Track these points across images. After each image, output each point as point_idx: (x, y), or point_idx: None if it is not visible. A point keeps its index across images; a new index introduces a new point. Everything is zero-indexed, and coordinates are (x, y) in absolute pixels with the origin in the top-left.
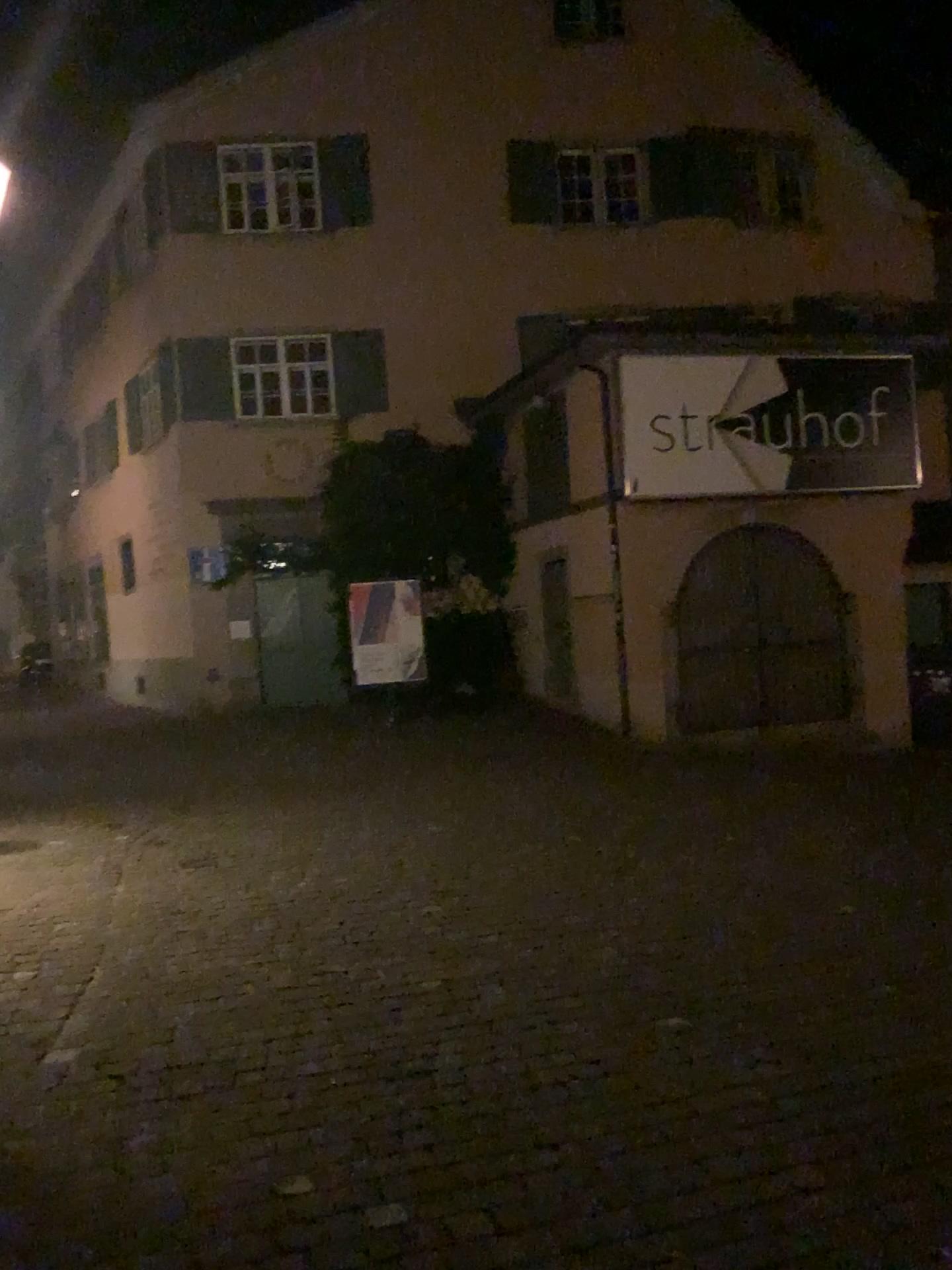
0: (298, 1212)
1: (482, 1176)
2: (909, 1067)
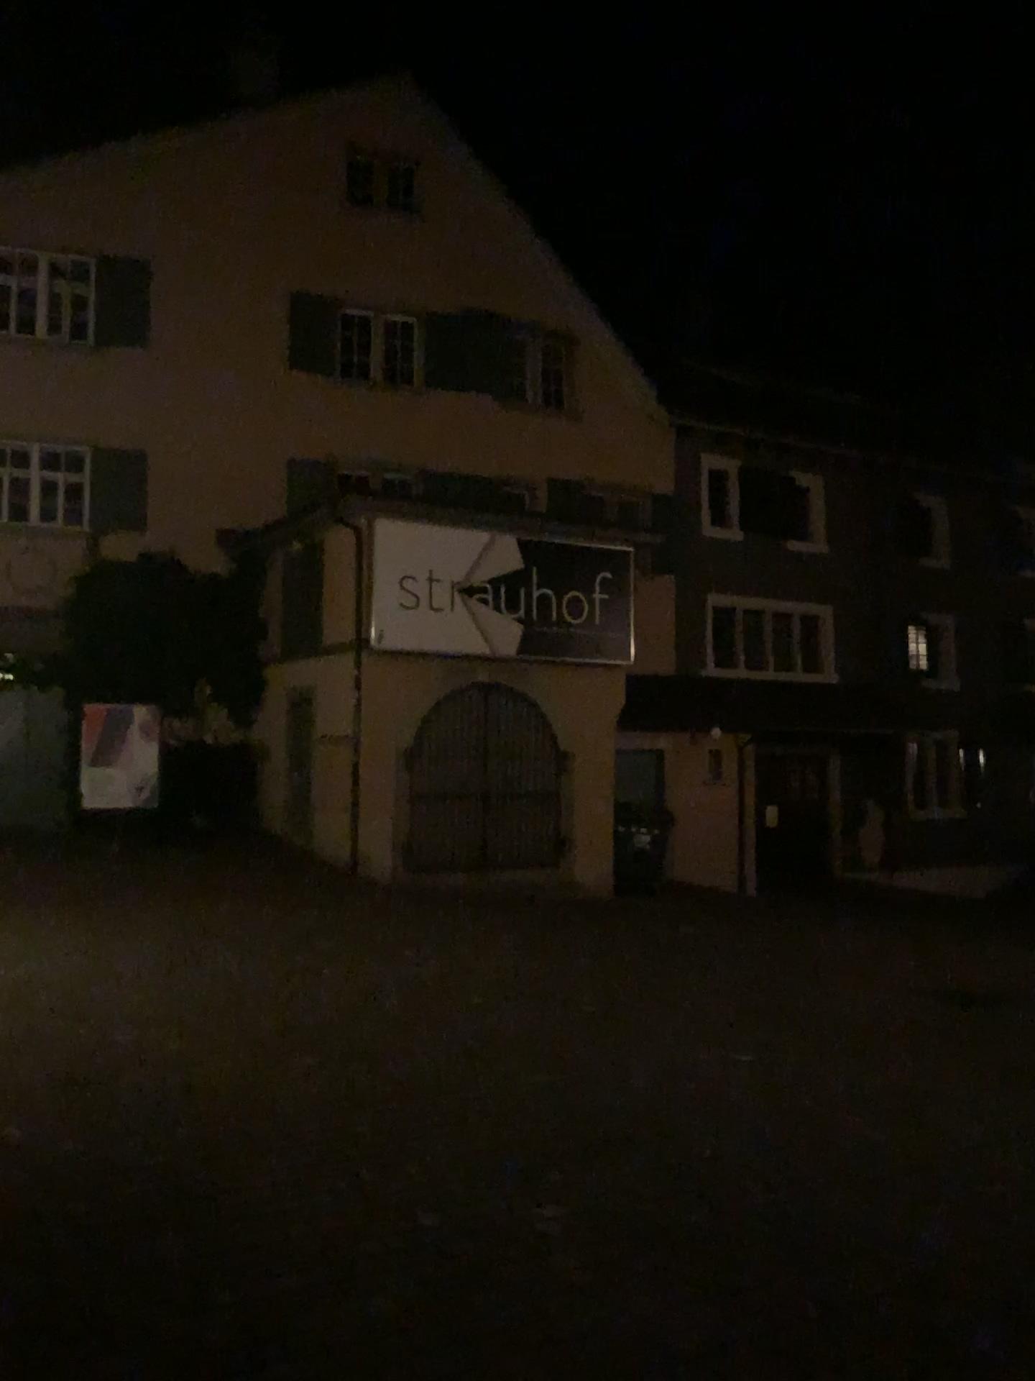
0: (17, 1137)
1: (149, 1122)
2: (462, 1078)
